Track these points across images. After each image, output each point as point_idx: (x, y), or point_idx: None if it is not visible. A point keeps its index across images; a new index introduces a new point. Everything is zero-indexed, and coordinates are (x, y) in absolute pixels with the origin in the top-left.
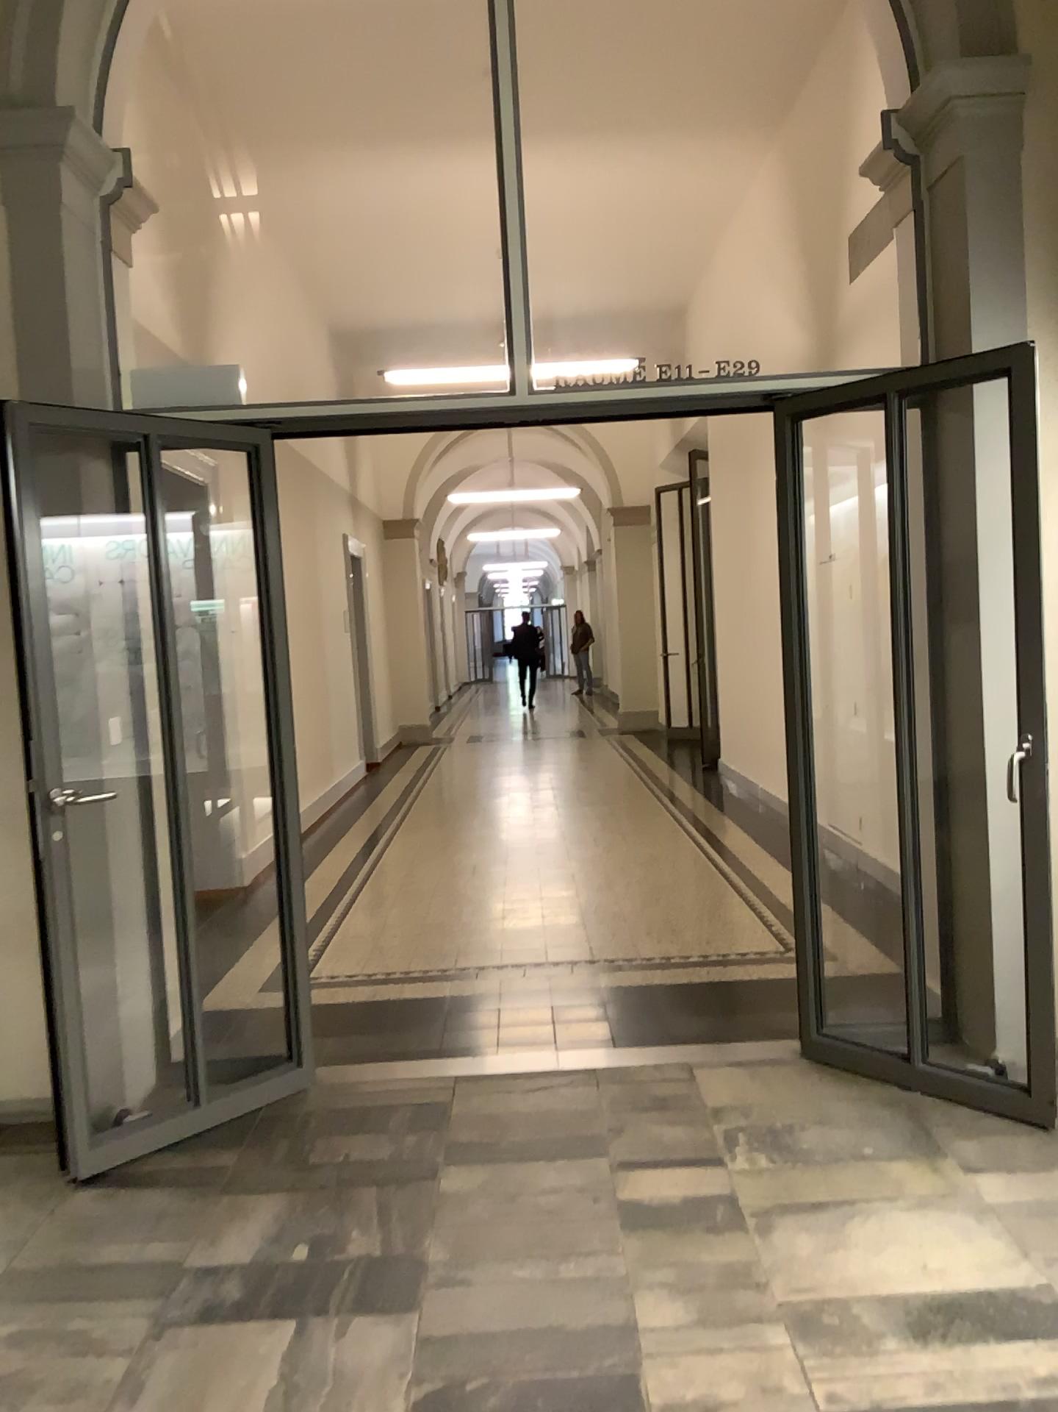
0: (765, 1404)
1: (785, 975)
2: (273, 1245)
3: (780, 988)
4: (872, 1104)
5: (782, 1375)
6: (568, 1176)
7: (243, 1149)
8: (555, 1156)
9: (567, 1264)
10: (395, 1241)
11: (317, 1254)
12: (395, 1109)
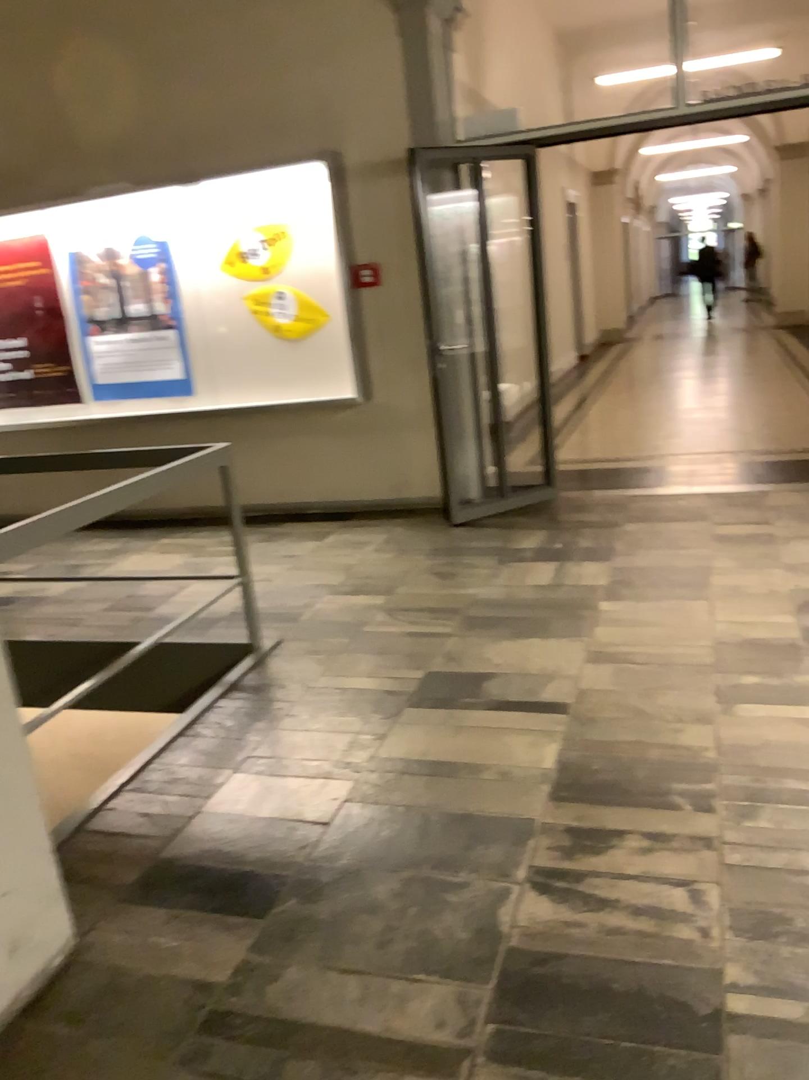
0: (762, 584)
1: None
2: (547, 543)
3: None
4: None
5: (773, 578)
6: (687, 525)
7: (528, 516)
8: (682, 519)
9: (682, 549)
10: (602, 542)
11: (567, 545)
12: (601, 504)
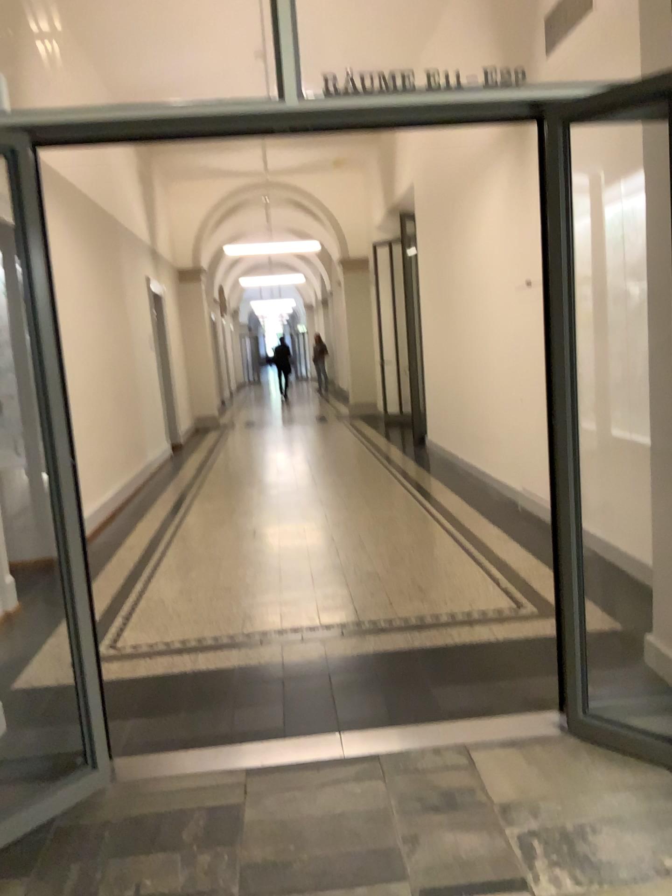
0: None
1: (523, 633)
2: None
3: (525, 650)
4: (655, 797)
5: None
6: None
7: (29, 883)
8: (353, 886)
9: None
10: None
11: None
12: (187, 816)
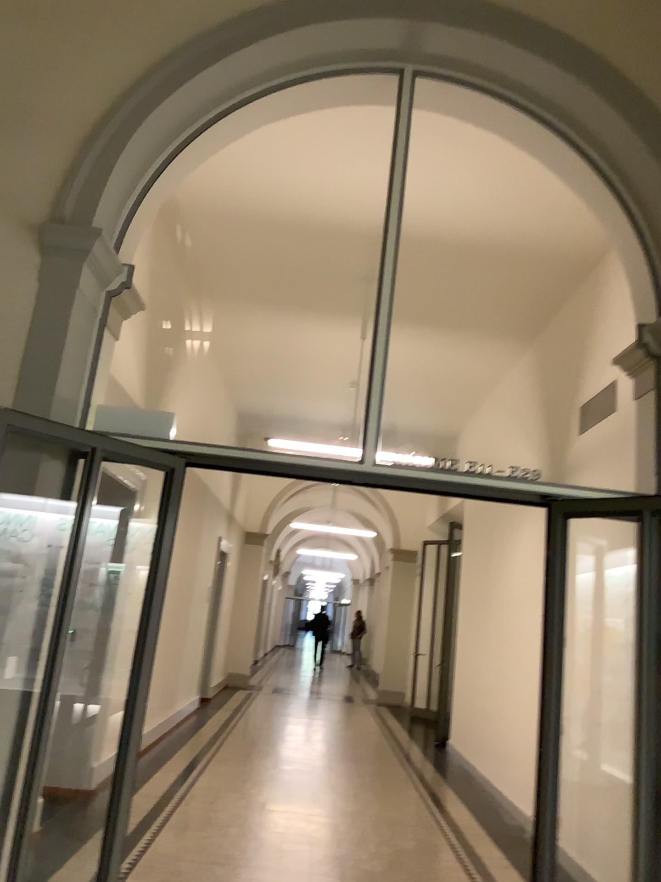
0: None
1: None
2: None
3: None
4: None
5: None
6: None
7: None
8: None
9: None
10: None
11: None
12: None
